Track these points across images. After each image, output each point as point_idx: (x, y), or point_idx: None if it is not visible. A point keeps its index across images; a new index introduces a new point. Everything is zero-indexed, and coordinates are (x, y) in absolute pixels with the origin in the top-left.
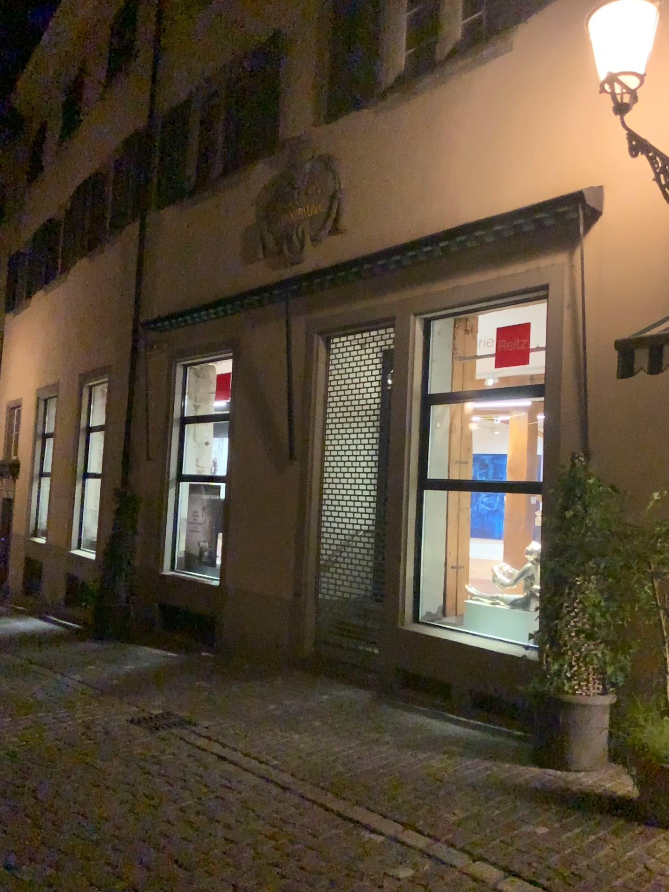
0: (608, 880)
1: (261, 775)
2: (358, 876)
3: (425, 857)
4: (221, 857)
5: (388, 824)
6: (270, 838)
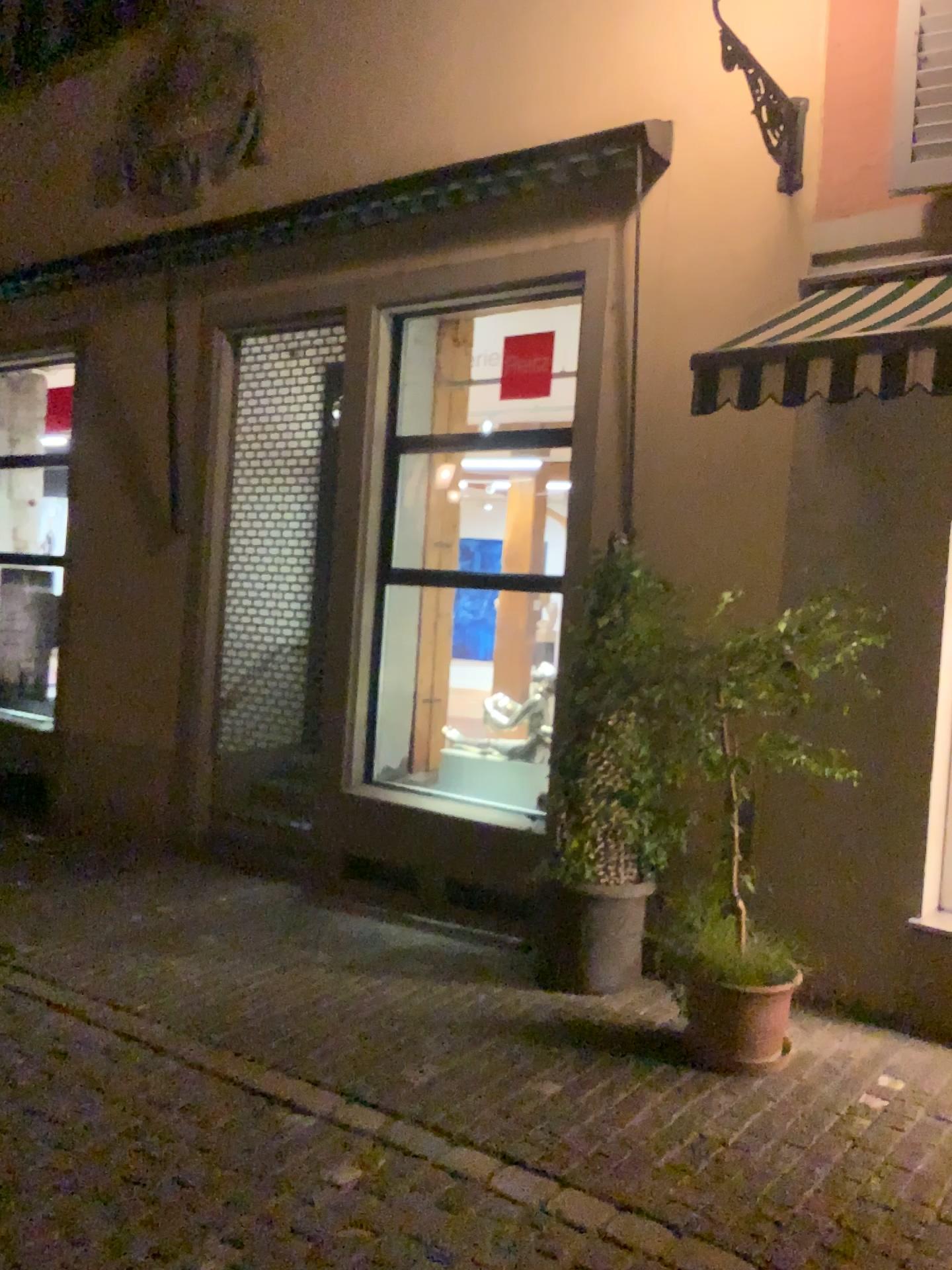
0: (650, 1157)
1: (118, 1032)
2: (276, 1188)
3: (382, 1146)
4: (45, 1176)
5: (324, 1098)
6: (132, 1137)
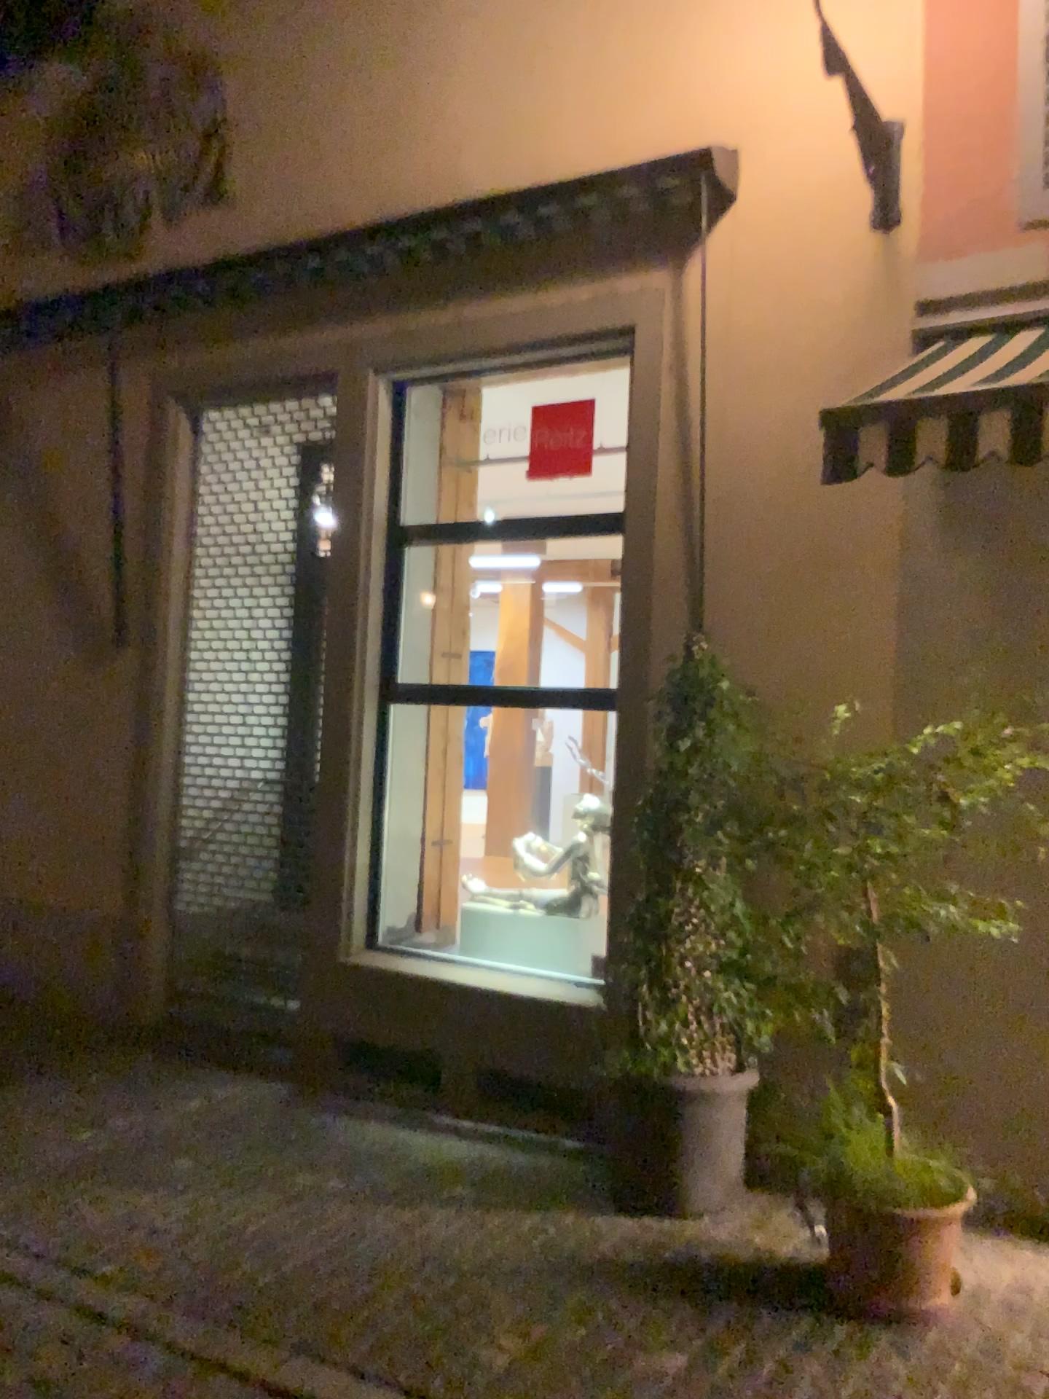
0: None
1: (83, 1315)
2: None
3: None
4: None
5: None
6: None
